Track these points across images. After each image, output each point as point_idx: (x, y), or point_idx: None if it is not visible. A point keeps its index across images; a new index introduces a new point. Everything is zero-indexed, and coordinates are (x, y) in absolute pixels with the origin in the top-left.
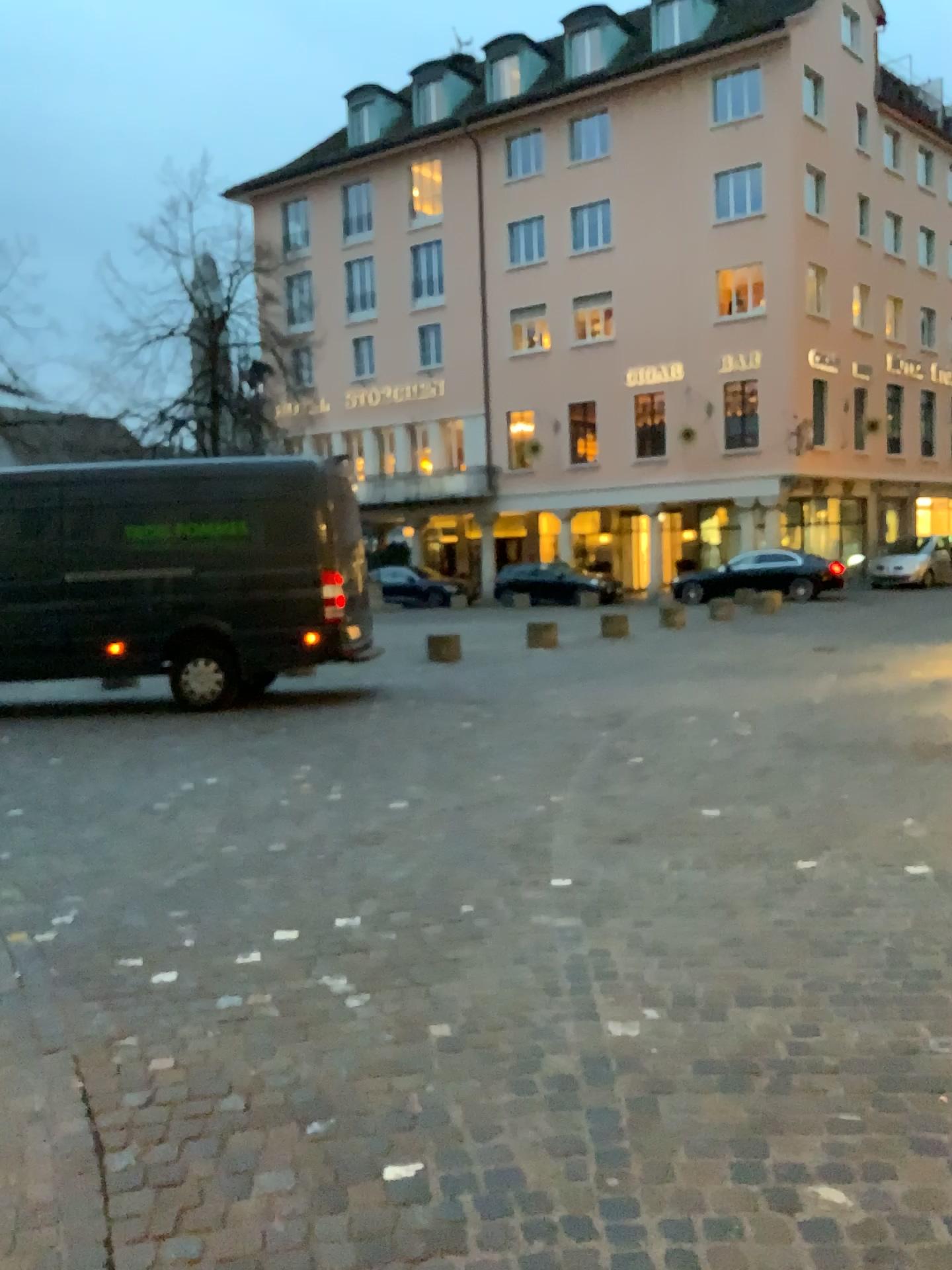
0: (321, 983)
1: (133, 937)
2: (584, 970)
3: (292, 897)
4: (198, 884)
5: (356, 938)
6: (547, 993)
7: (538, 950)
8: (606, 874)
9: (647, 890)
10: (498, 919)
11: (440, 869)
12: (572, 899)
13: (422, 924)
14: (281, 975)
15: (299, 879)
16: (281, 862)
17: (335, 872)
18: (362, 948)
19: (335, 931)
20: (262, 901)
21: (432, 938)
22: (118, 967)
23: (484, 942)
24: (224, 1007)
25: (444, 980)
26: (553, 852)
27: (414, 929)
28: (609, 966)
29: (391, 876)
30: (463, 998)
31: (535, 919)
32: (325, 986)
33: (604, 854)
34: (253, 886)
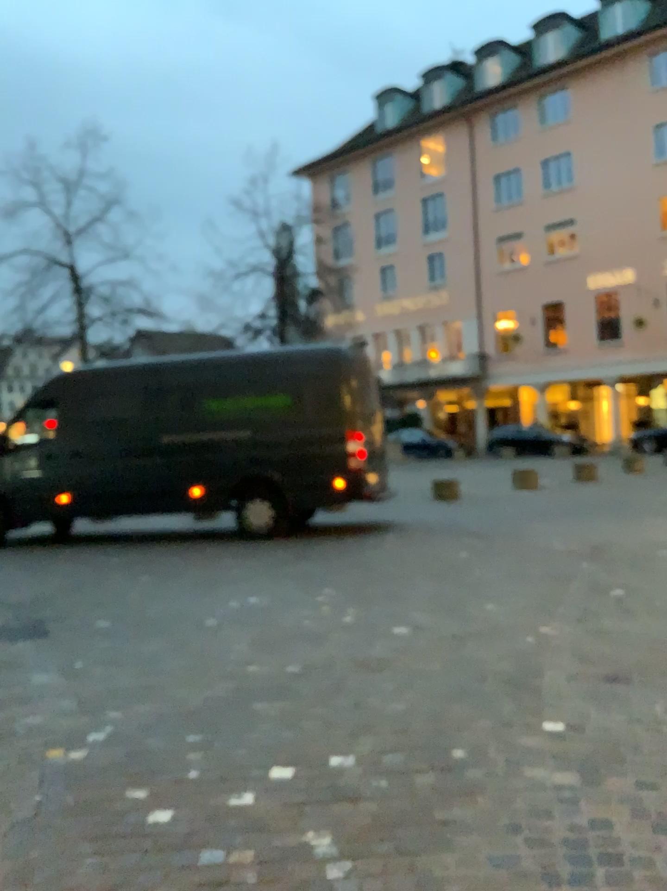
0: (303, 844)
1: (148, 763)
2: (585, 852)
3: (296, 725)
4: (218, 705)
5: (346, 784)
6: (545, 886)
7: (532, 817)
8: (598, 719)
9: (644, 743)
10: (489, 770)
11: (434, 703)
12: (565, 749)
13: (413, 770)
14: (267, 827)
15: (305, 706)
16: (293, 685)
17: (338, 699)
18: (351, 798)
19: (328, 772)
20: (268, 728)
21: (420, 791)
22: (124, 800)
23: (475, 799)
24: (203, 867)
25: (430, 852)
26: (542, 688)
27: (404, 776)
28: (614, 849)
29: (388, 708)
30: (449, 884)
31: (527, 773)
32: (307, 848)
33: (594, 694)
34: (264, 711)
